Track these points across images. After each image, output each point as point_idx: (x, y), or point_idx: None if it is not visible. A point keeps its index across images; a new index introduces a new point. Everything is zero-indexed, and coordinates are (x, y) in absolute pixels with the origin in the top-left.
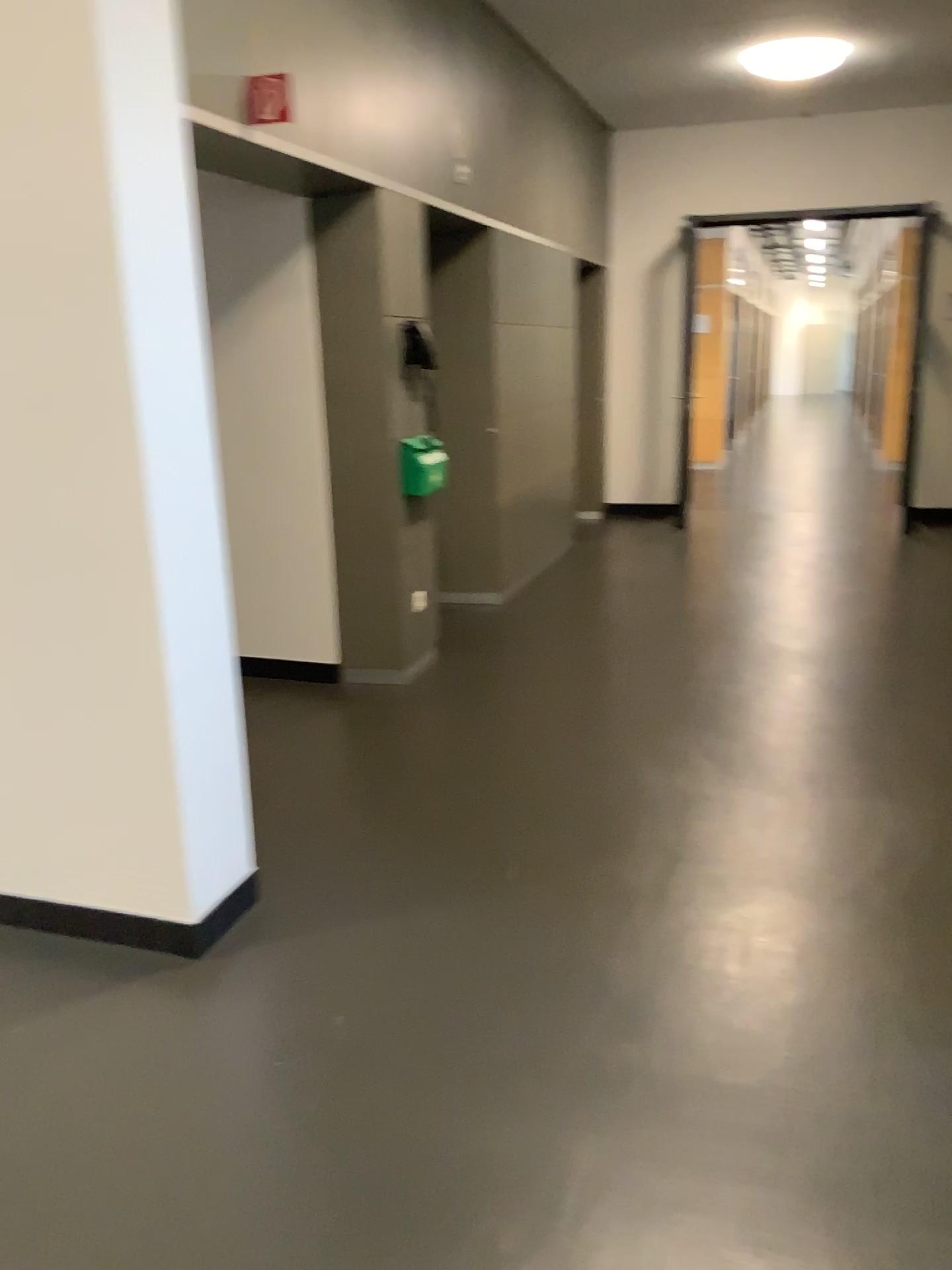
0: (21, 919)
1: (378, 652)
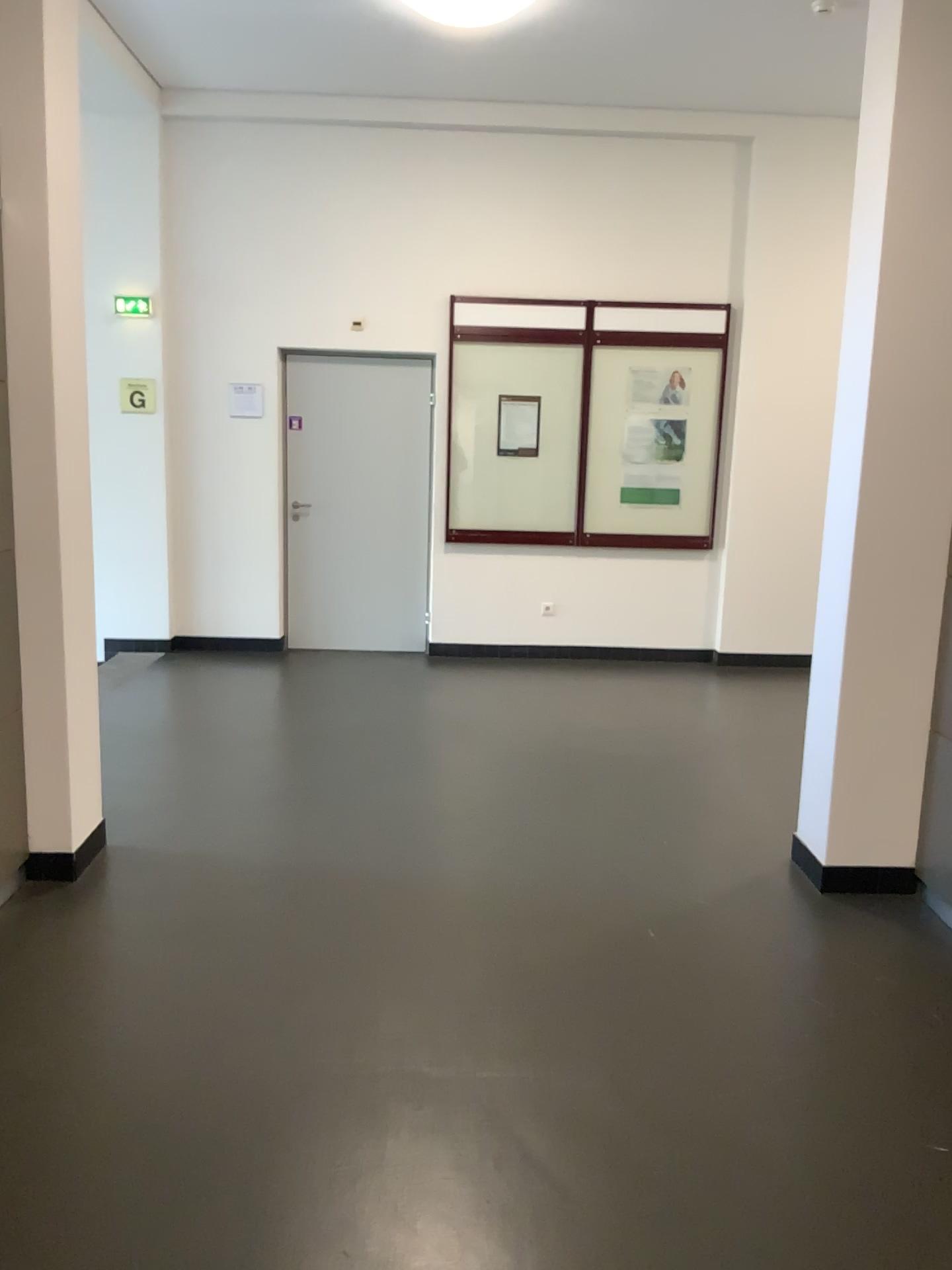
0: None
1: None
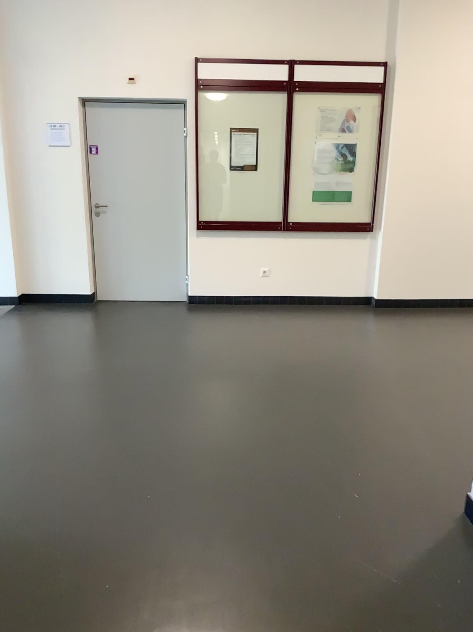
0: None
1: None
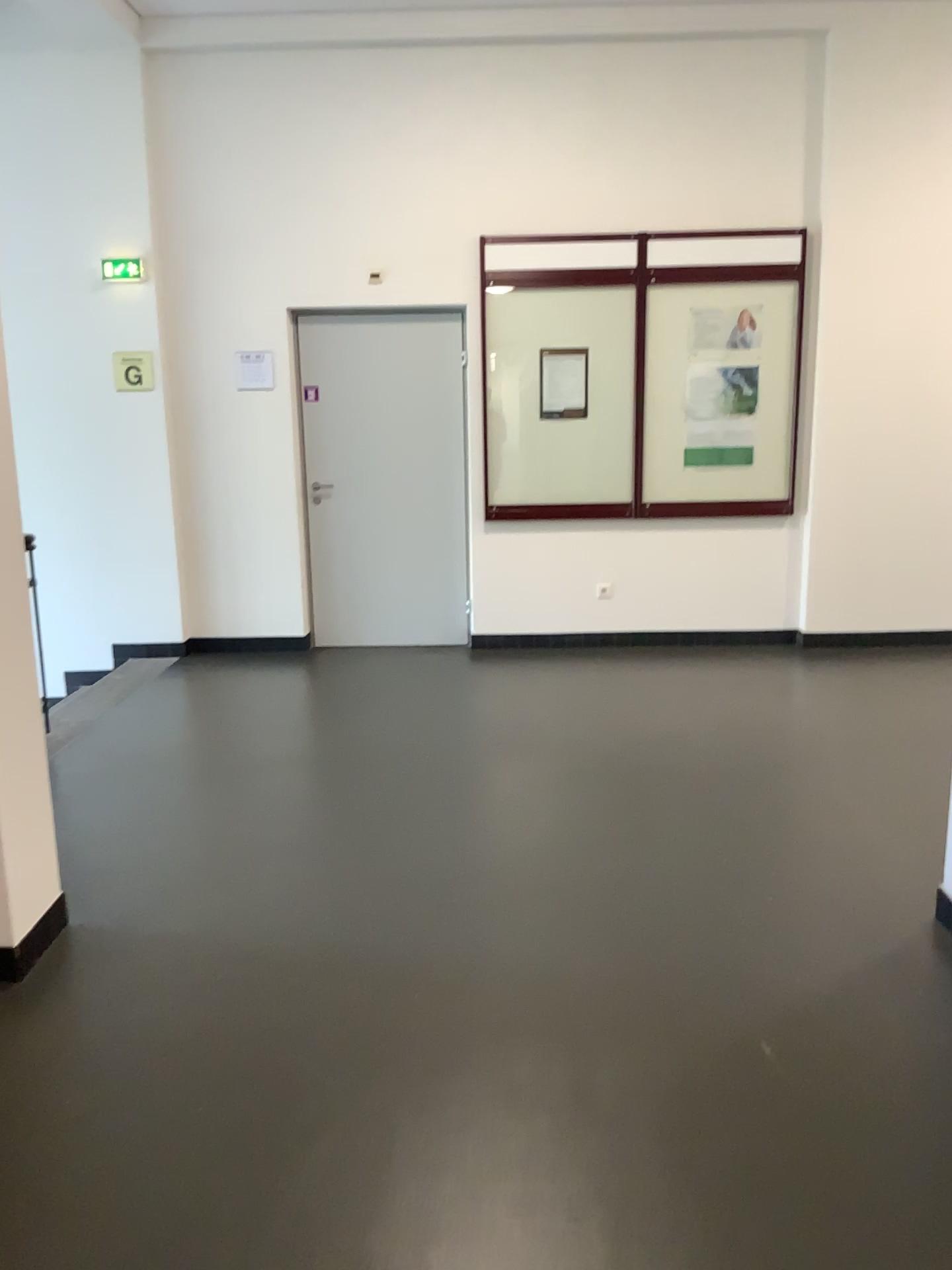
0: None
1: None
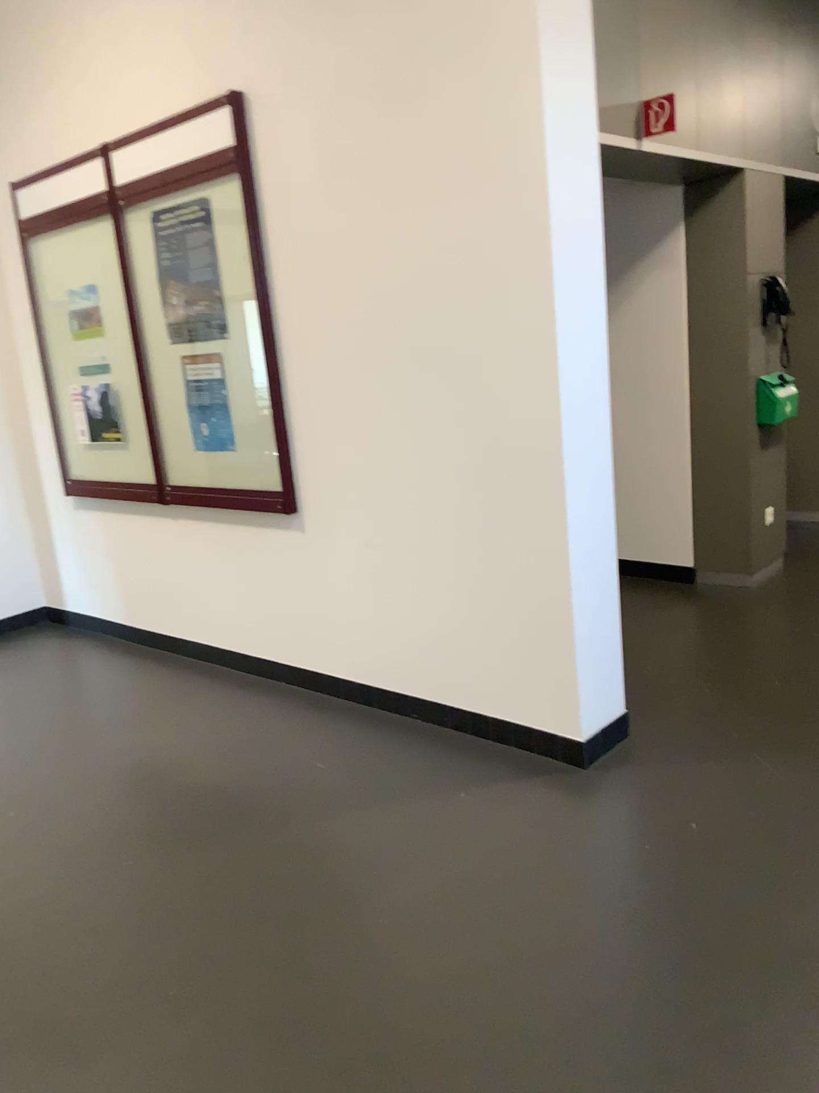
0: (460, 729)
1: (730, 558)
